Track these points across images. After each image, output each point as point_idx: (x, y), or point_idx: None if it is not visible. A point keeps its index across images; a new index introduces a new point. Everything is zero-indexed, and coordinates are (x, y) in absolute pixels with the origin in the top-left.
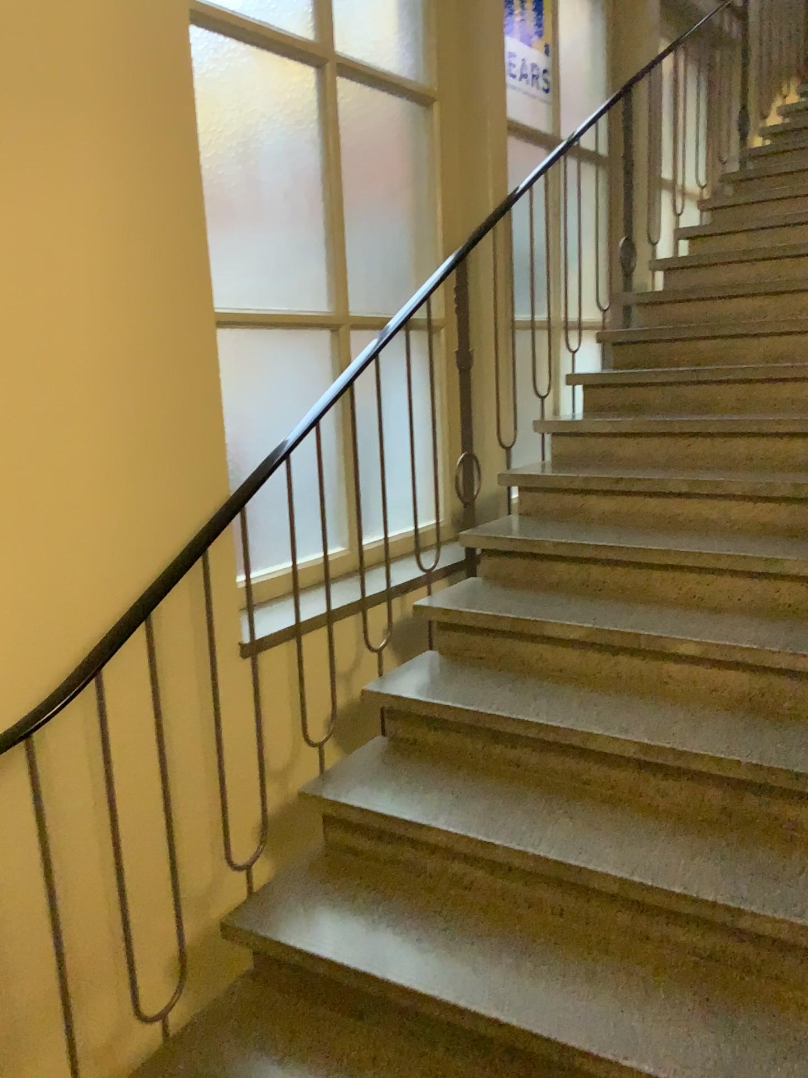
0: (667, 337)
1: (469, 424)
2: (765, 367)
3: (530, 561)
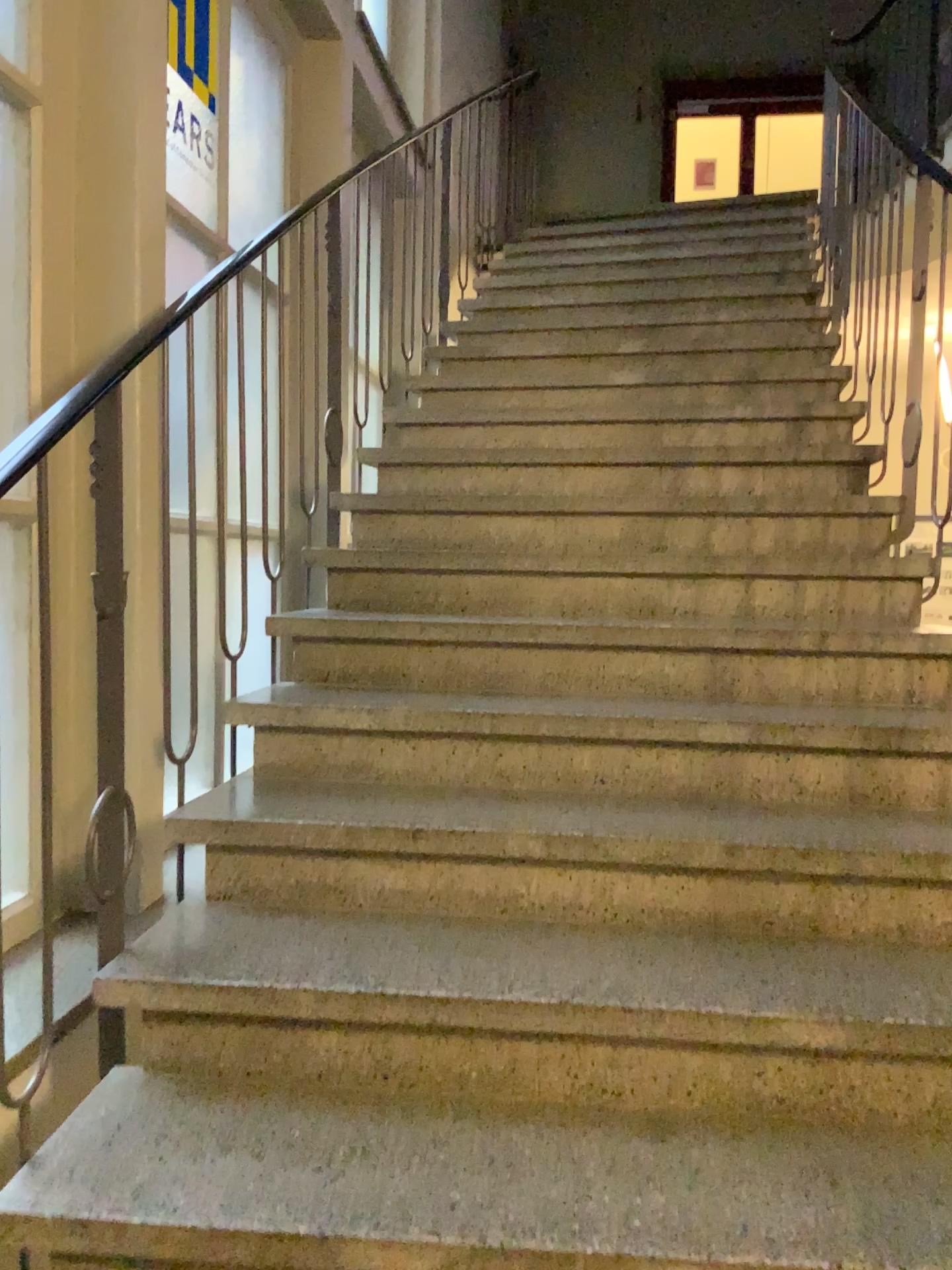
0: (420, 566)
1: (115, 731)
2: (586, 625)
3: (259, 1033)
